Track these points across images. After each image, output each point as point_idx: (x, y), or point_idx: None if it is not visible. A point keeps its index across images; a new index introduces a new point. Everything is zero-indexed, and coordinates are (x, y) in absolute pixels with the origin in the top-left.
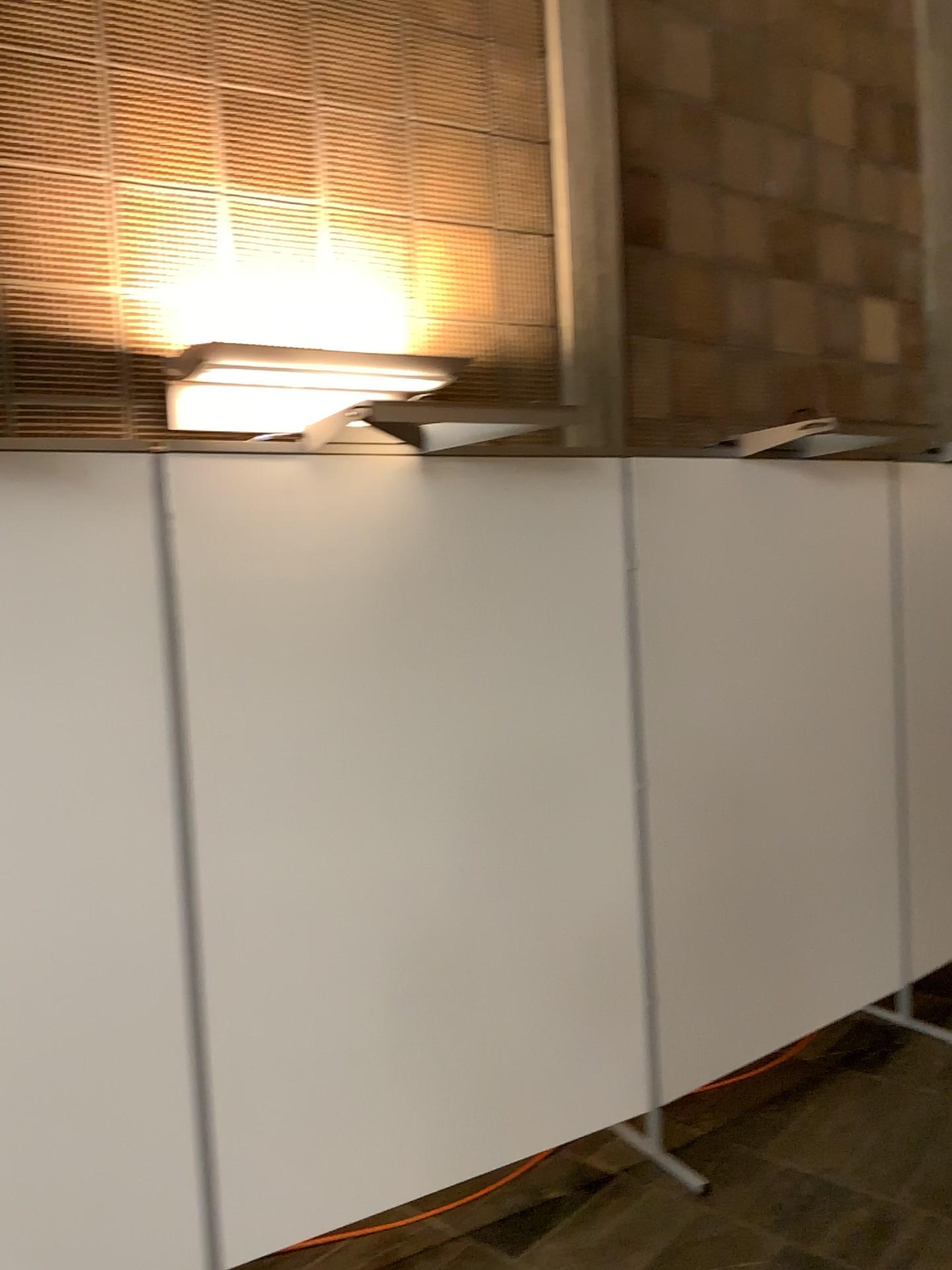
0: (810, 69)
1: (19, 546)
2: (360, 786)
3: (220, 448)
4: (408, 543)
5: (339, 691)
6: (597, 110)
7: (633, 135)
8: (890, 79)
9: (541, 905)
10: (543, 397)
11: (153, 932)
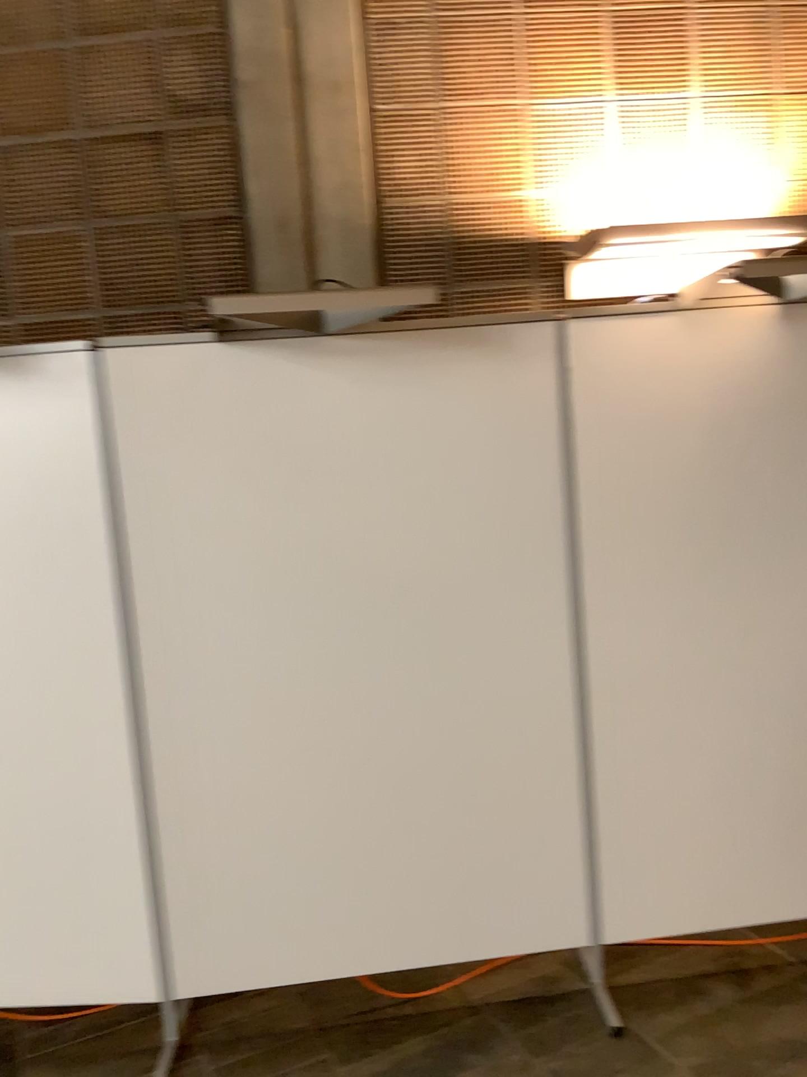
0: None
1: (465, 394)
2: (722, 585)
3: (611, 310)
4: (770, 380)
5: (705, 506)
6: None
7: None
8: None
9: None
10: None
11: (557, 685)
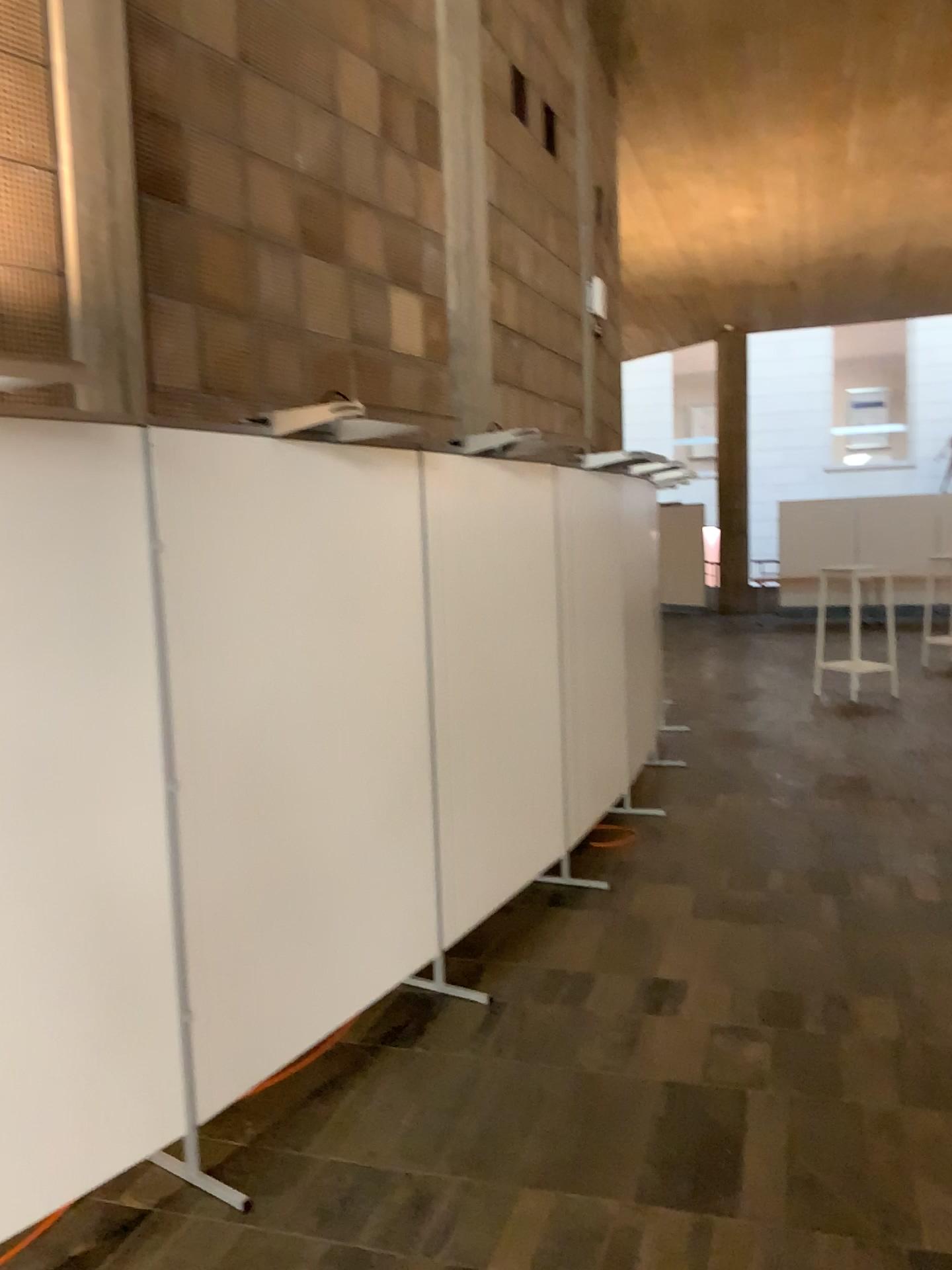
0: (338, 48)
1: None
2: None
3: None
4: None
5: None
6: (106, 38)
7: (148, 75)
8: (414, 76)
9: (45, 932)
10: (43, 354)
11: None
